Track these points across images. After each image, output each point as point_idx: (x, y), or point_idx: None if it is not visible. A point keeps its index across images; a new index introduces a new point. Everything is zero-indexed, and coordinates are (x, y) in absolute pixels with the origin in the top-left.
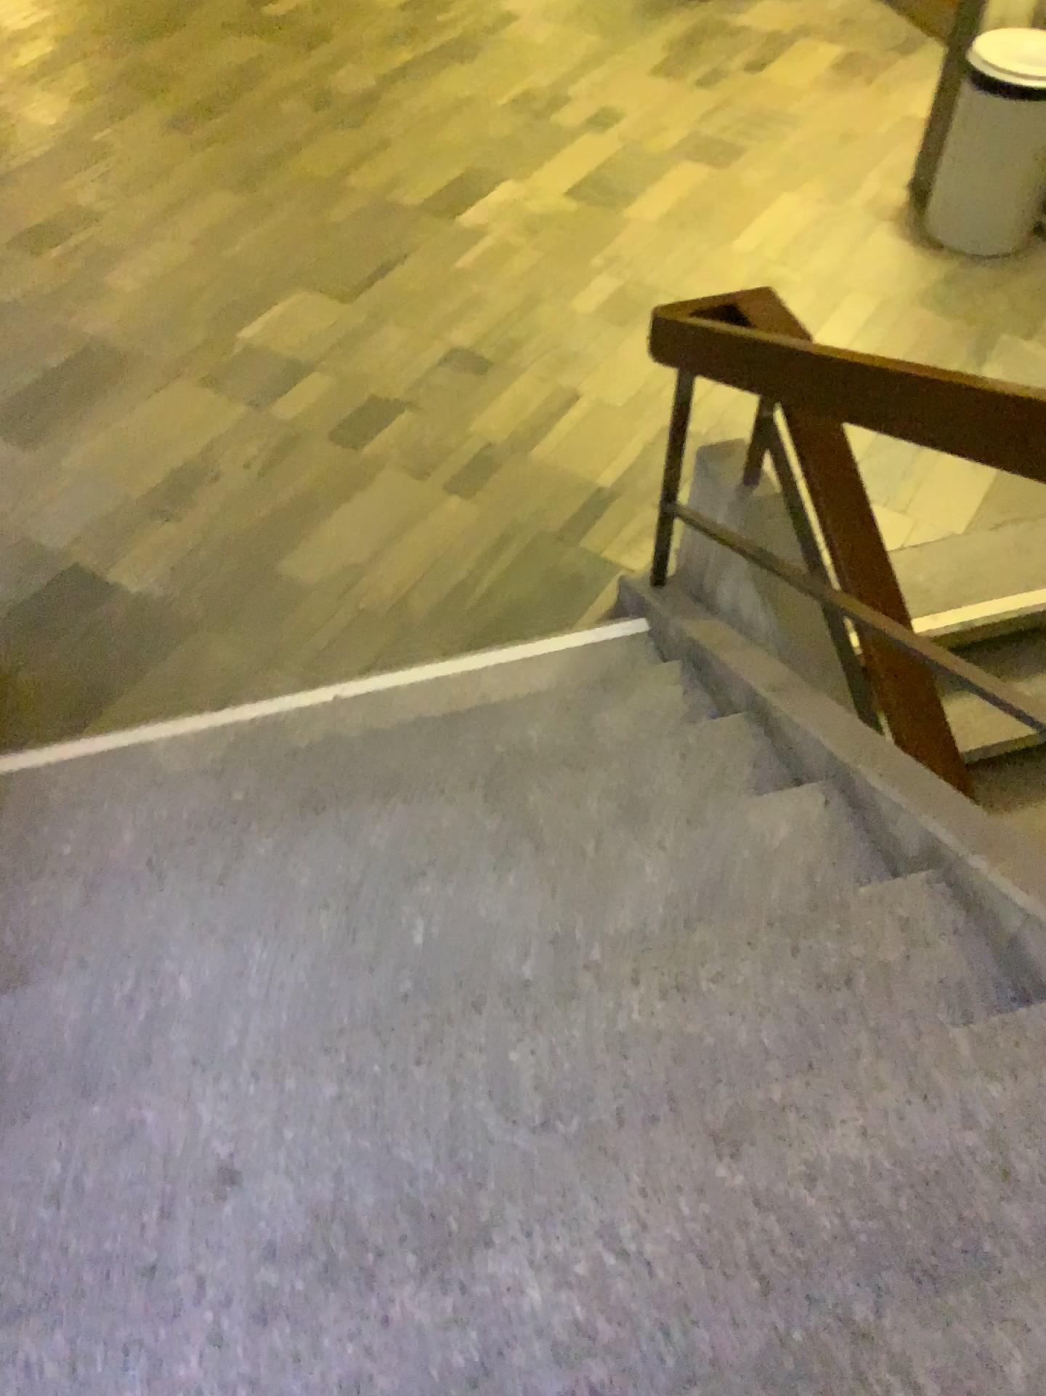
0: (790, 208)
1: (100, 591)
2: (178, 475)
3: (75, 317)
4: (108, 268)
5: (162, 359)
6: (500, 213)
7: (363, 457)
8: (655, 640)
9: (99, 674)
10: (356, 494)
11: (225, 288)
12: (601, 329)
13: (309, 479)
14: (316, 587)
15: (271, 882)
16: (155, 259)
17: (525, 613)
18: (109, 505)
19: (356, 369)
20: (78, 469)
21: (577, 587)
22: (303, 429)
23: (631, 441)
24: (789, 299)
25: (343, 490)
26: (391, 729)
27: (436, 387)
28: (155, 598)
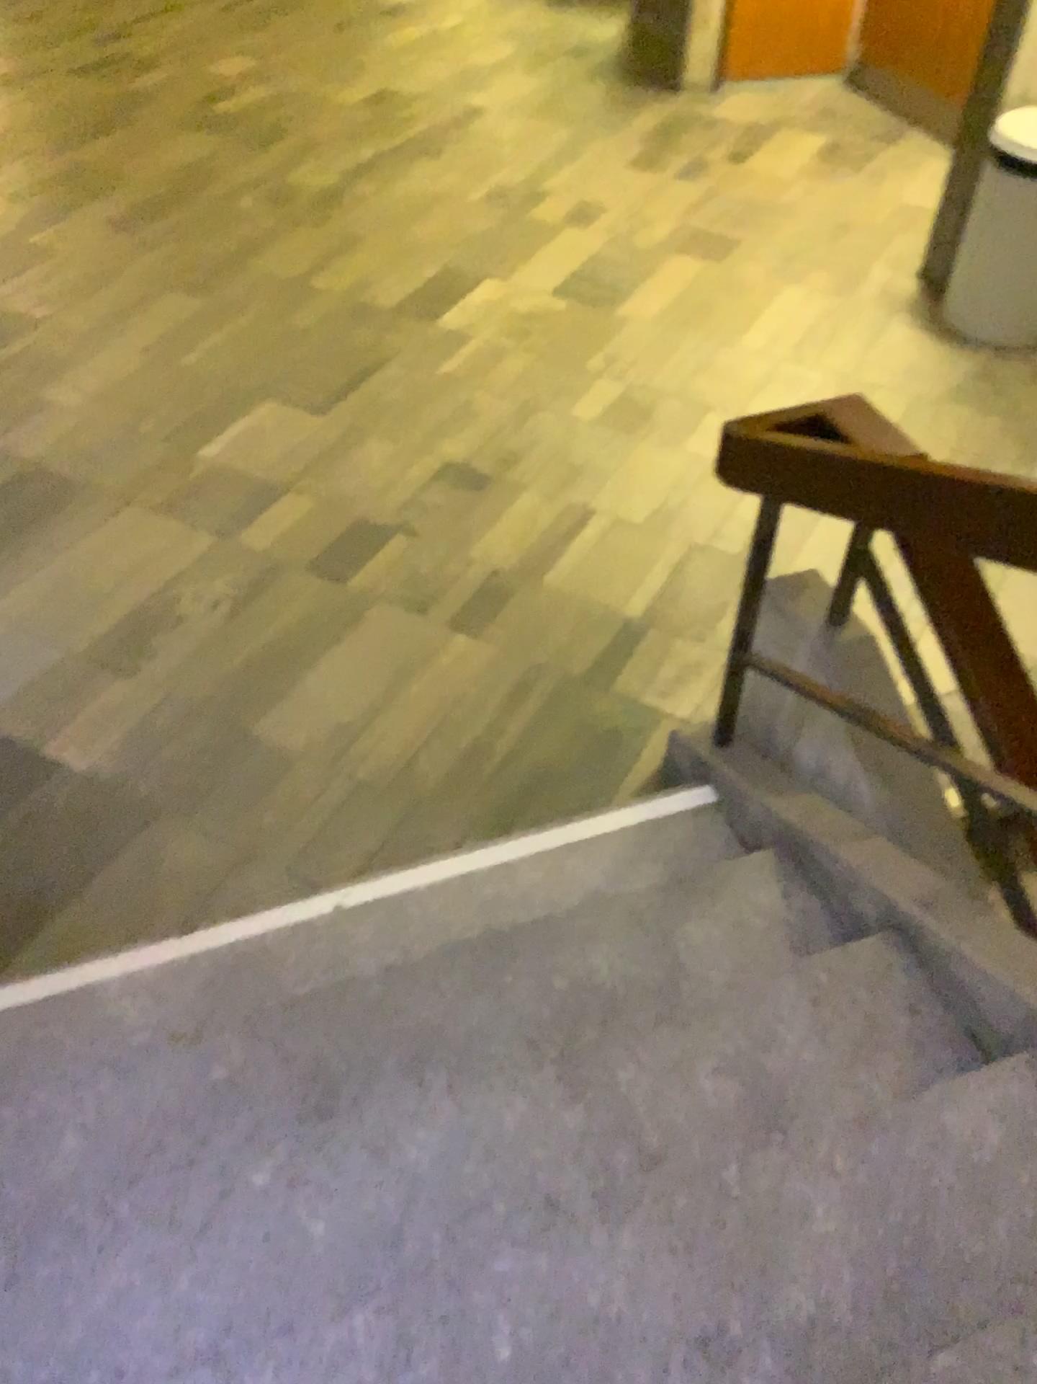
0: (795, 301)
1: (41, 773)
2: (135, 622)
3: (10, 438)
4: (48, 382)
5: (112, 484)
6: (484, 313)
7: (352, 593)
8: (737, 822)
9: (40, 883)
10: (346, 638)
11: (183, 401)
12: (610, 436)
13: (291, 623)
14: (306, 756)
15: (284, 1229)
16: (103, 371)
17: (562, 782)
18: (51, 661)
19: (338, 490)
20: (14, 619)
21: (619, 745)
22: (280, 561)
23: (659, 564)
24: (814, 399)
25: (331, 634)
26: (418, 958)
27: (431, 508)
28: (109, 778)
